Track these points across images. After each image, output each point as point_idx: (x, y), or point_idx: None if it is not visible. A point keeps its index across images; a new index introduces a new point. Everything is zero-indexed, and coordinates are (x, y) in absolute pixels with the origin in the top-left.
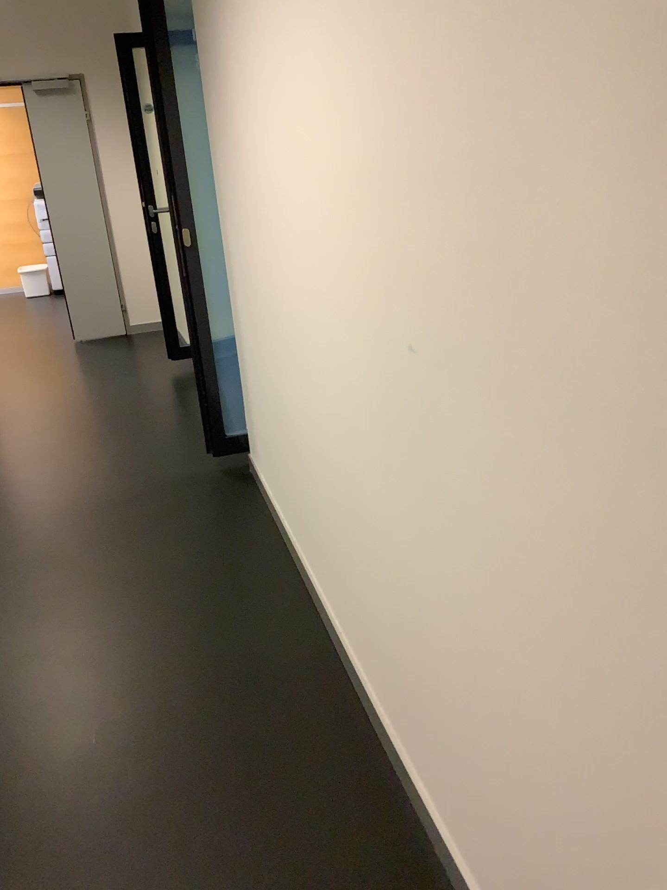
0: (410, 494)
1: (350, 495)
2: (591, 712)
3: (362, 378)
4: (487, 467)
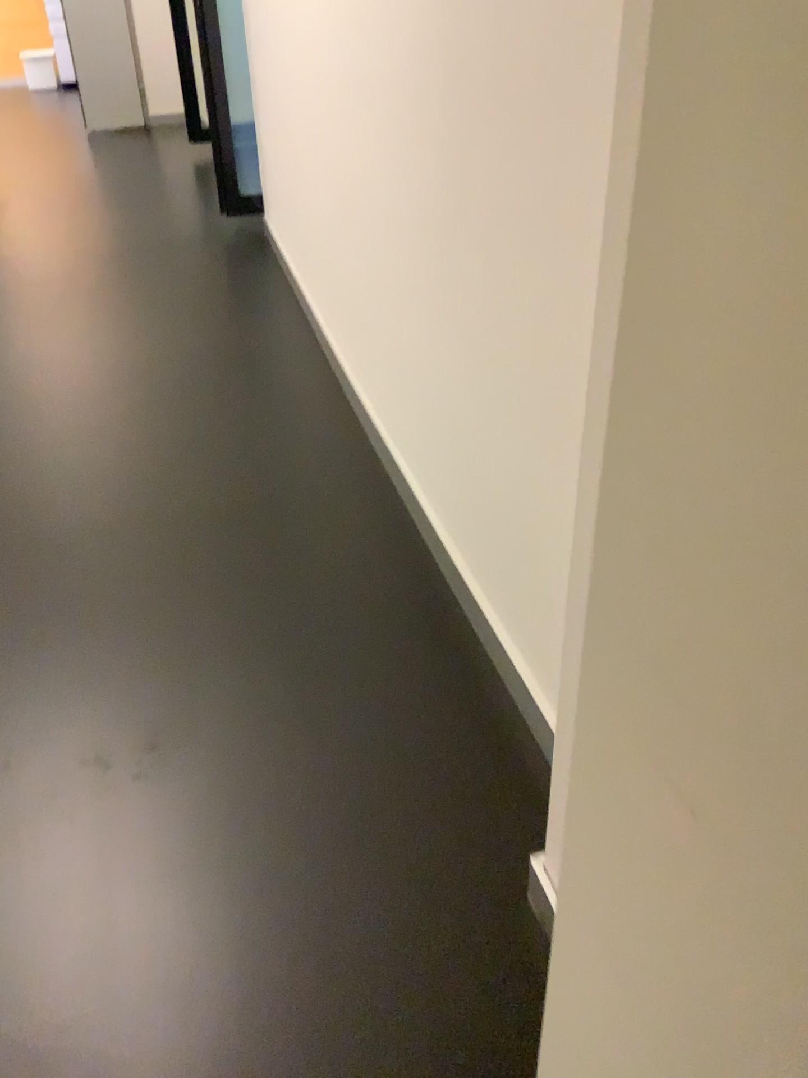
0: (354, 112)
1: (326, 162)
2: (422, 177)
3: (328, 27)
4: (384, 37)
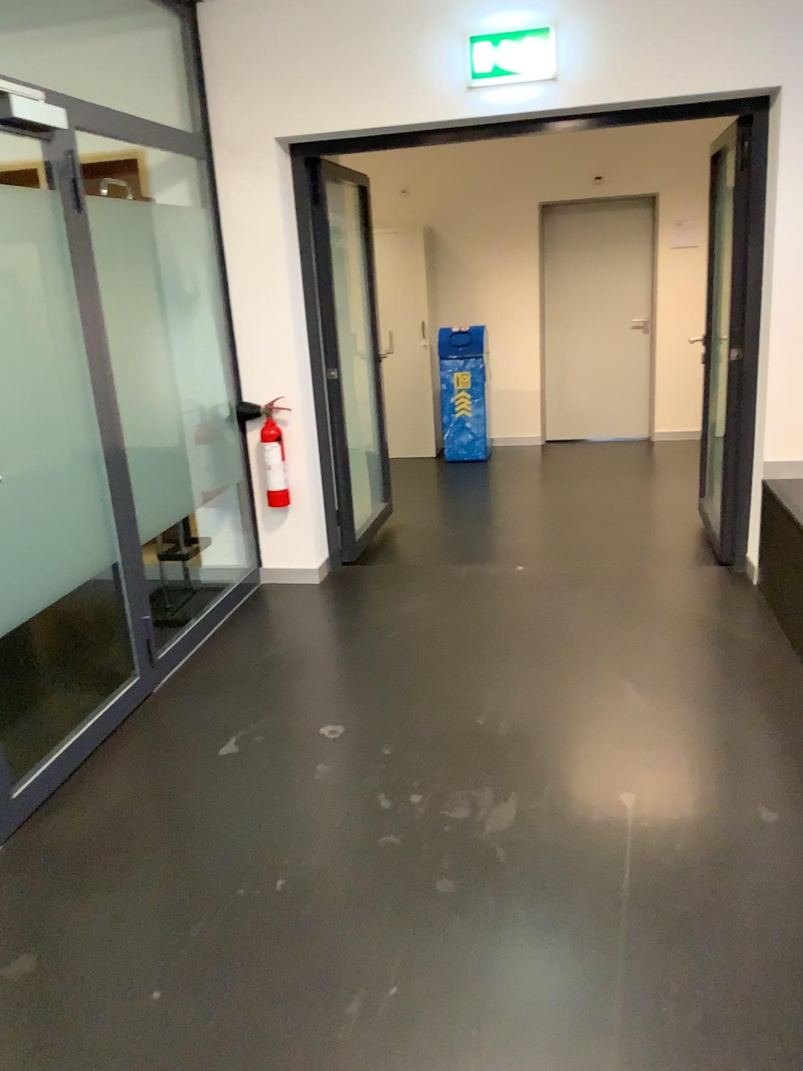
0: None
1: None
2: None
3: None
4: None
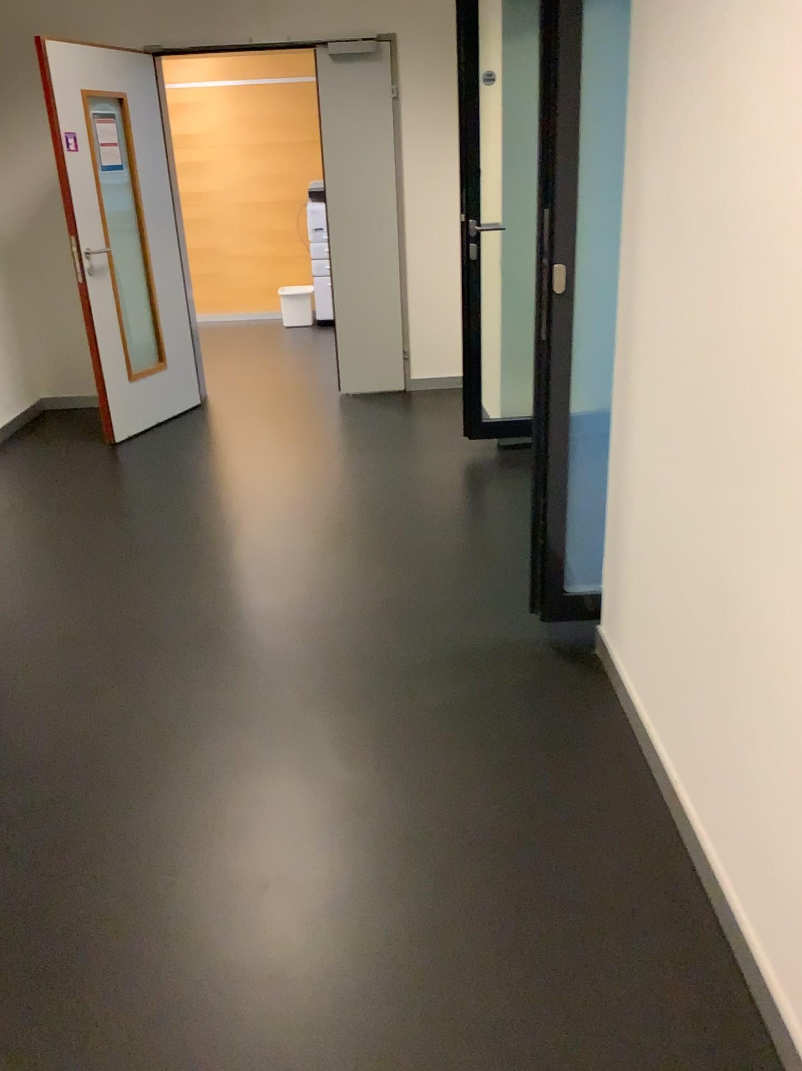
0: None
1: None
2: None
3: None
4: None
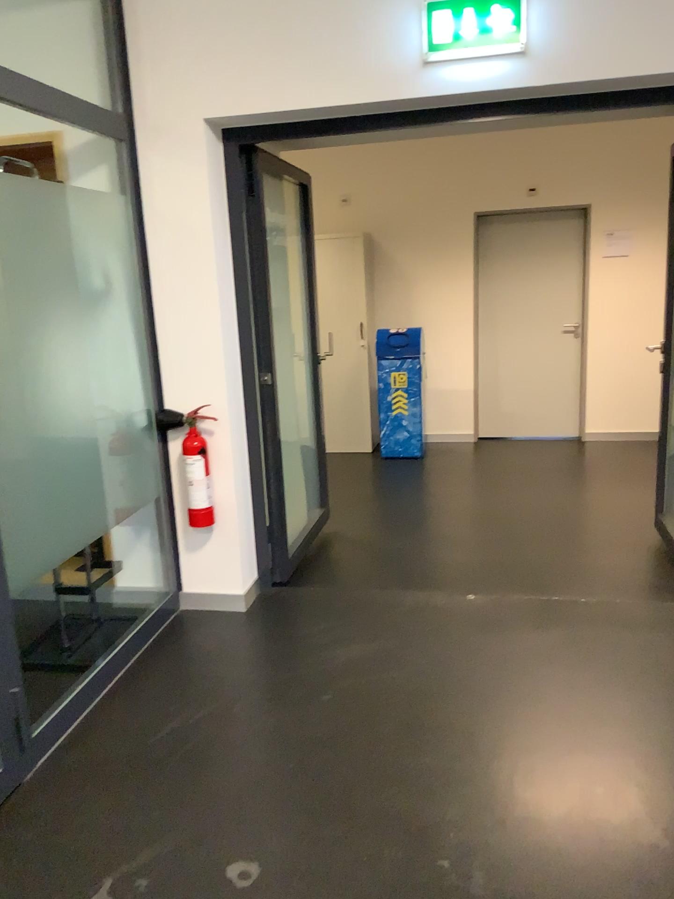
0: None
1: None
2: None
3: None
4: None
